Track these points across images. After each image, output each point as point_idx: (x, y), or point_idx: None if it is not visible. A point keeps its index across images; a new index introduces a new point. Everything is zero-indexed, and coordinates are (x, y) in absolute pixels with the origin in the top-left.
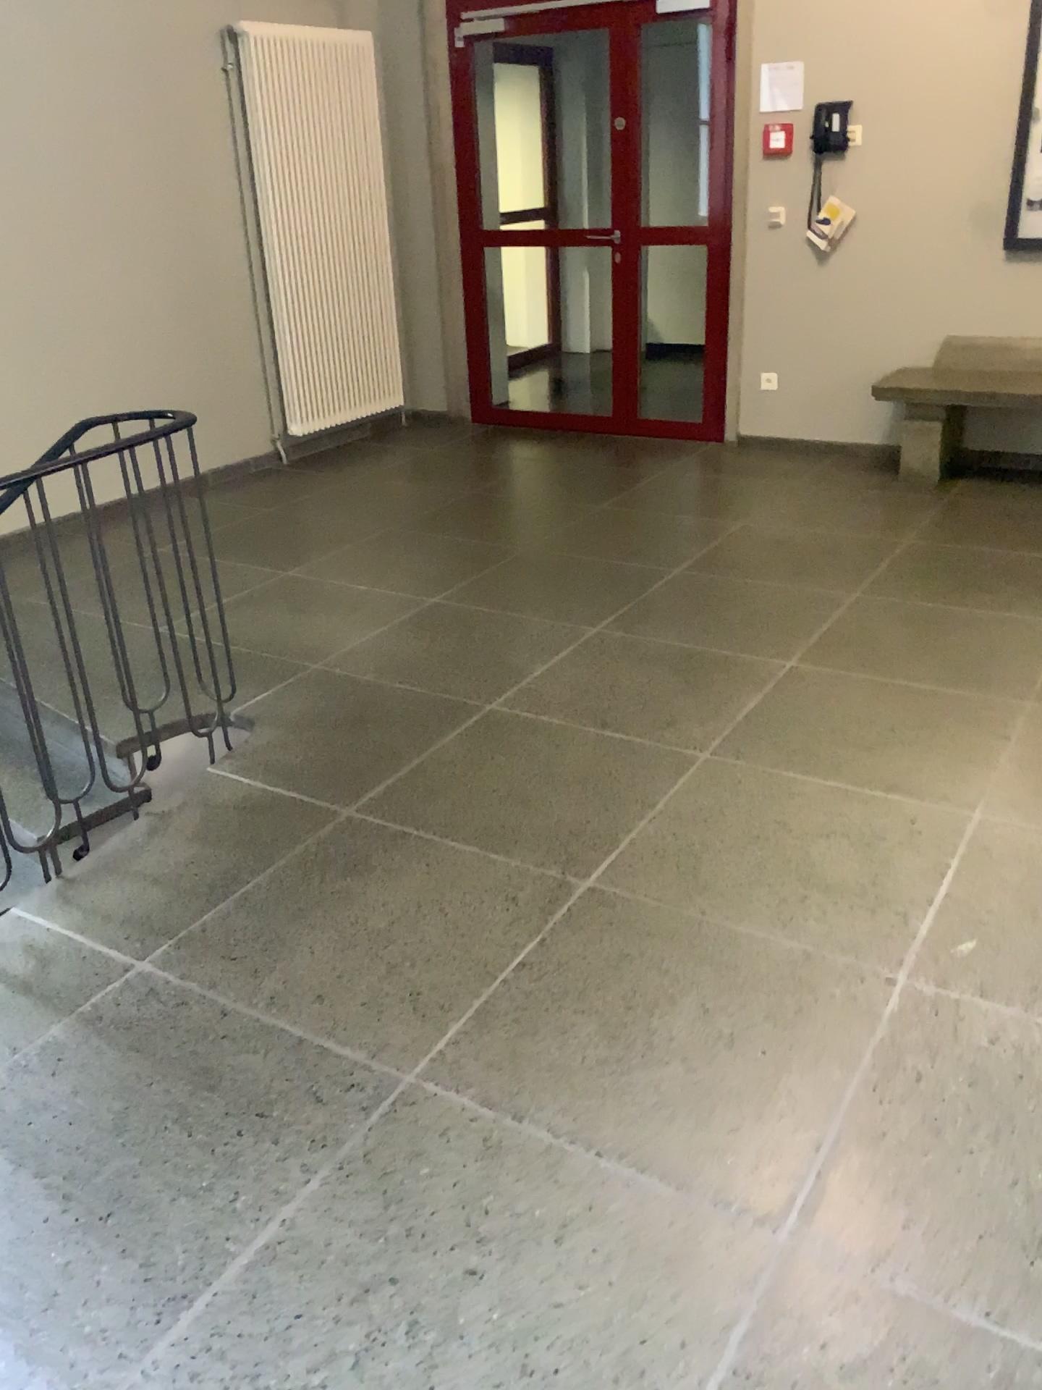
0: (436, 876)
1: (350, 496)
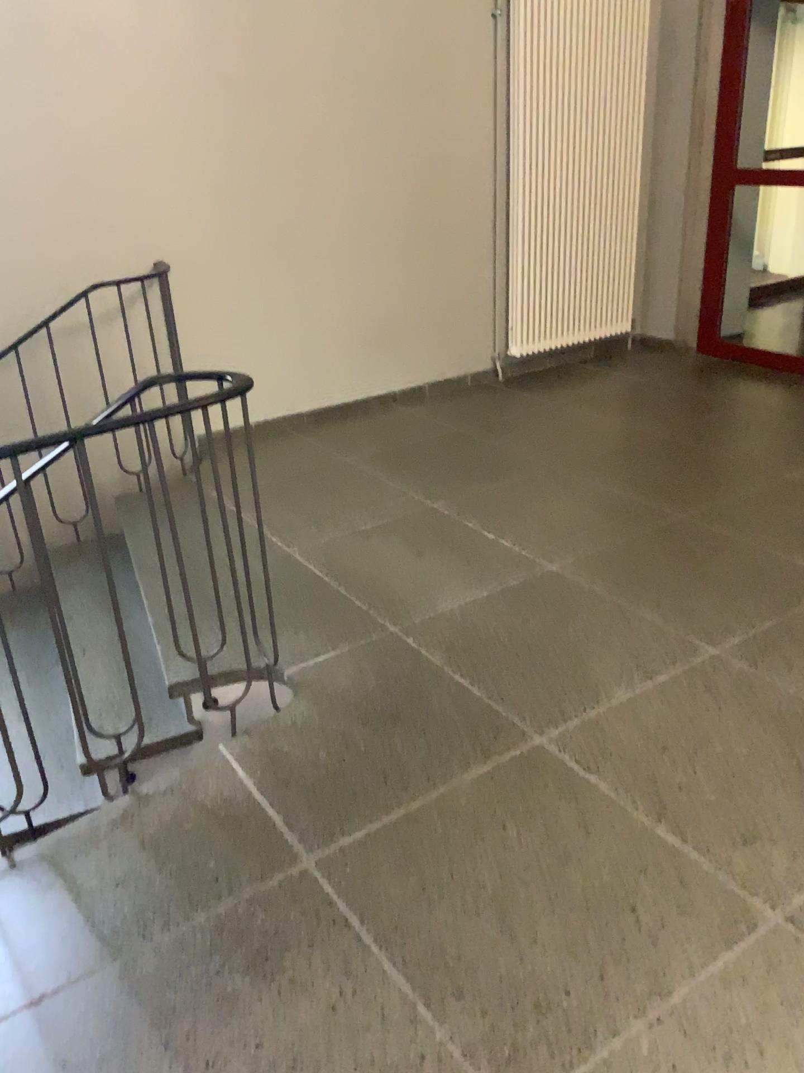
0: (340, 1020)
1: (536, 426)
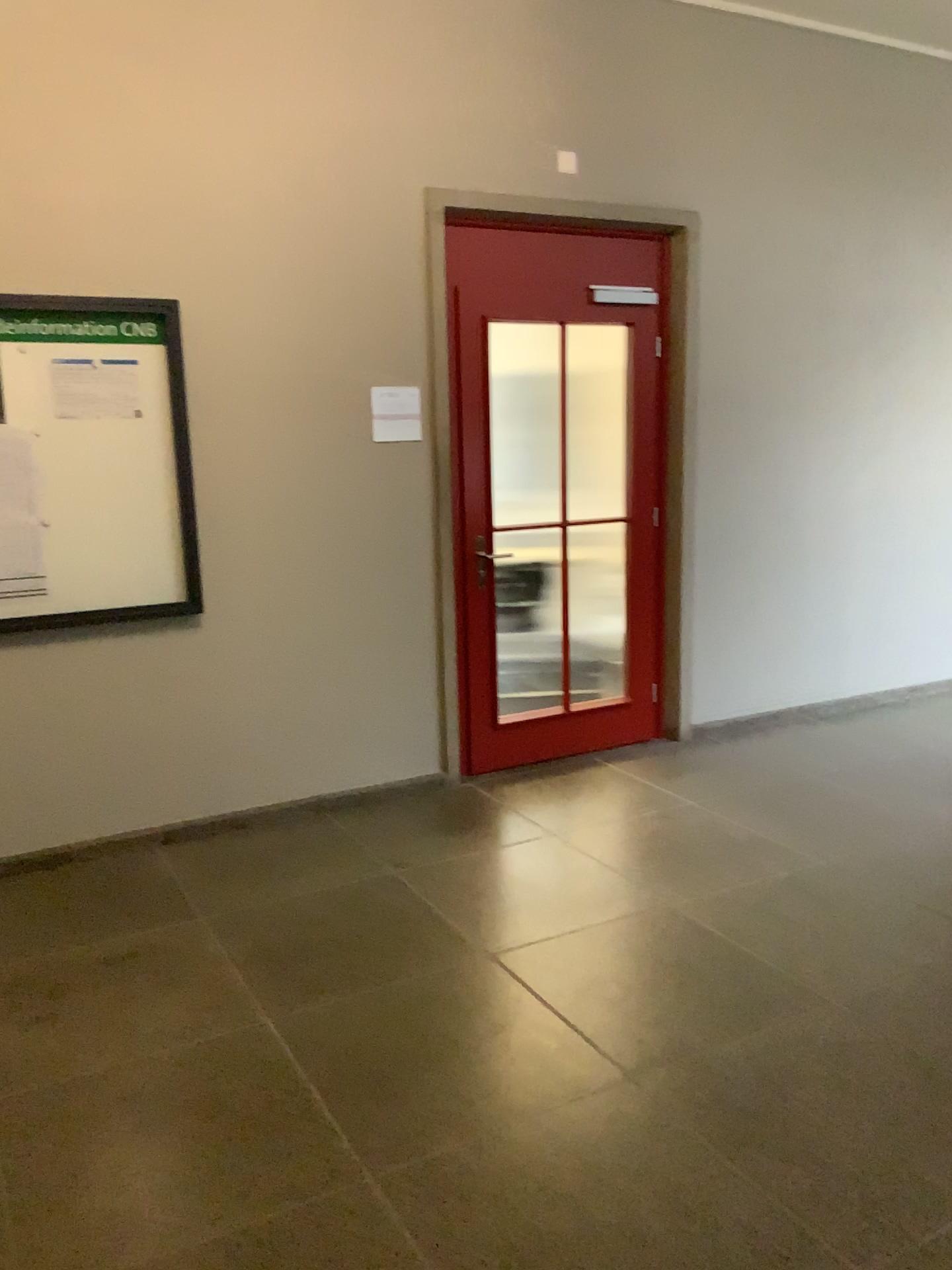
0: None
1: None
